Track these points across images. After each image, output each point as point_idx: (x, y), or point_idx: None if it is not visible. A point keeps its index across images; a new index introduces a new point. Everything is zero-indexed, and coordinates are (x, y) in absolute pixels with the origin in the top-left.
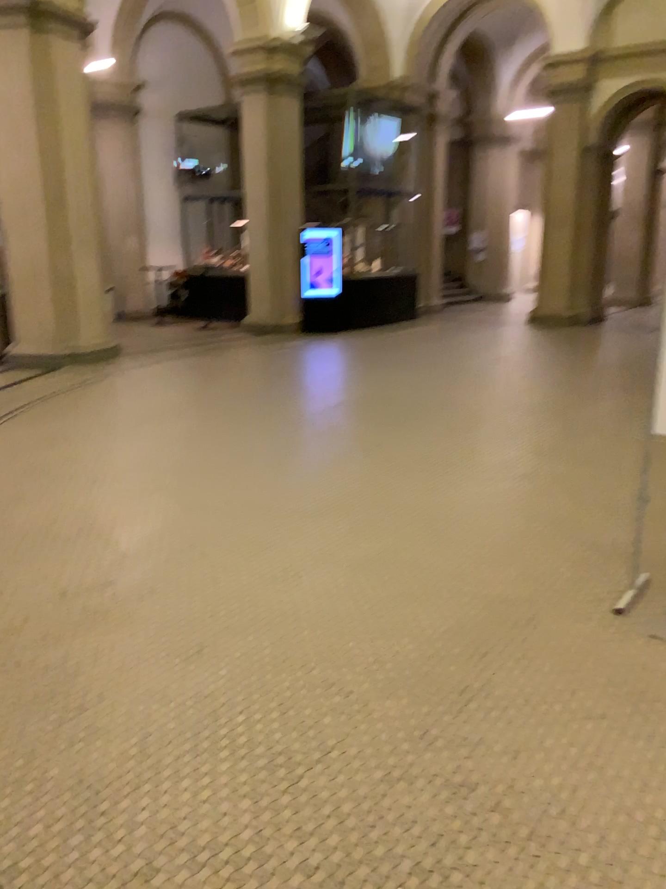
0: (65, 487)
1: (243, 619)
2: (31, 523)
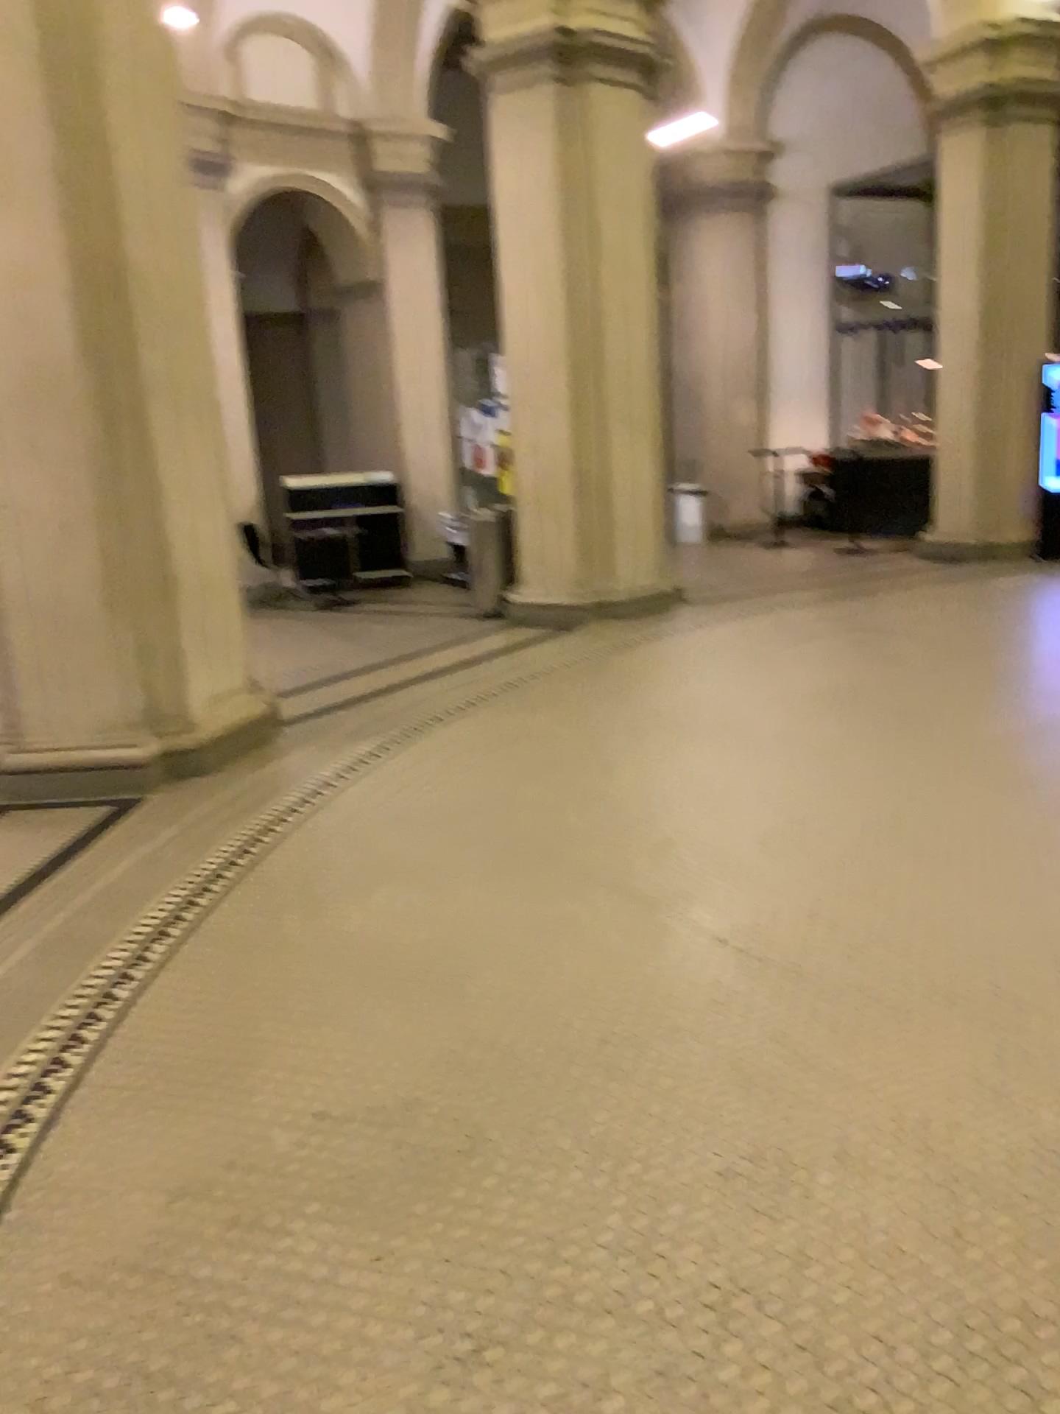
0: (485, 877)
1: (675, 1314)
2: (397, 949)
